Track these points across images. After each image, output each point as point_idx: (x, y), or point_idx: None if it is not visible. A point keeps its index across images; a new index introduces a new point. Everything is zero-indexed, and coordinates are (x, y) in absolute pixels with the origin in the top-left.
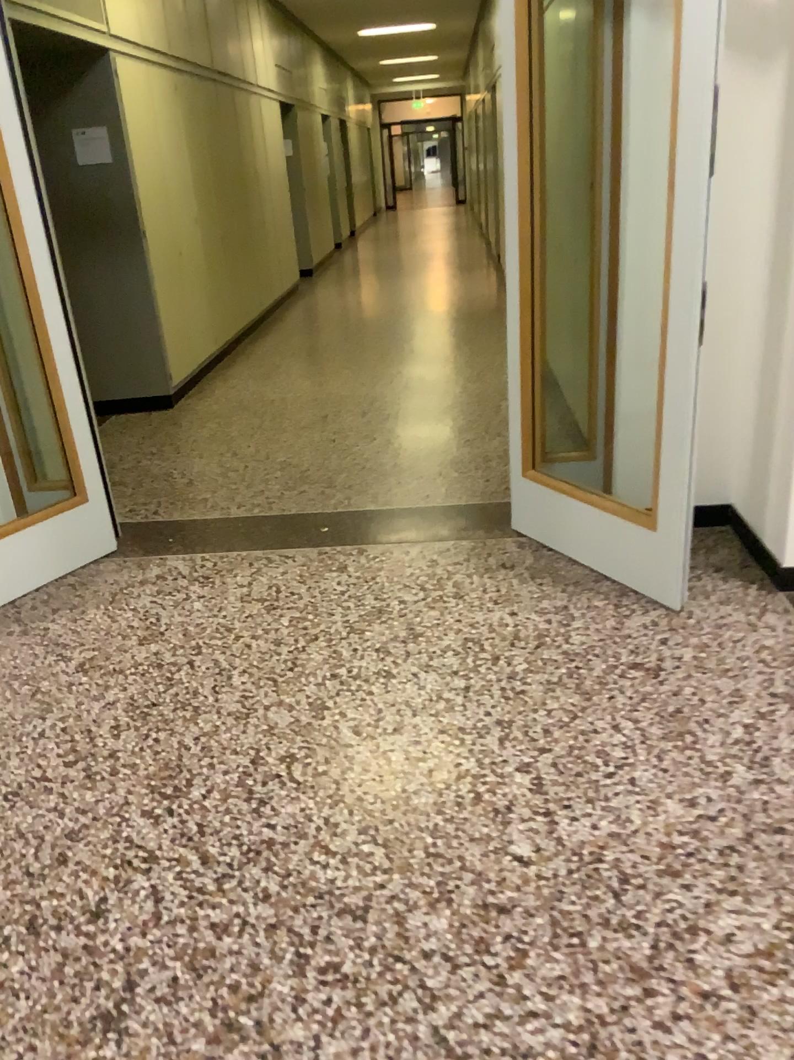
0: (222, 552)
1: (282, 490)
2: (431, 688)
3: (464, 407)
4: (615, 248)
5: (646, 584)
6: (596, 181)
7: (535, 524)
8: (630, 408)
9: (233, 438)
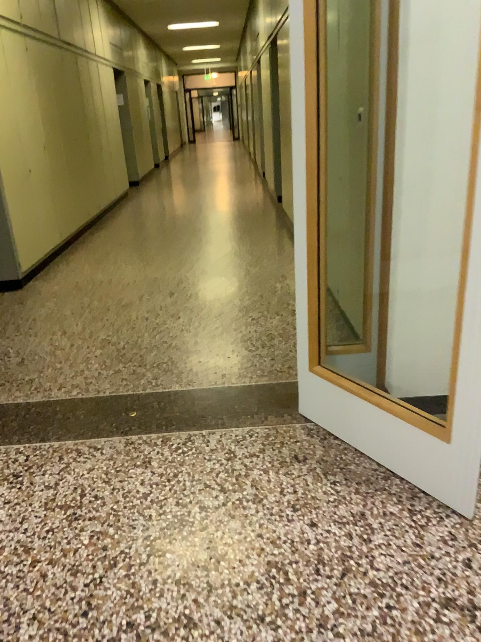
0: (37, 441)
1: (99, 370)
2: (234, 640)
3: (248, 290)
4: (388, 172)
5: (435, 490)
6: (372, 111)
7: (319, 414)
8: (400, 312)
9: (65, 318)
